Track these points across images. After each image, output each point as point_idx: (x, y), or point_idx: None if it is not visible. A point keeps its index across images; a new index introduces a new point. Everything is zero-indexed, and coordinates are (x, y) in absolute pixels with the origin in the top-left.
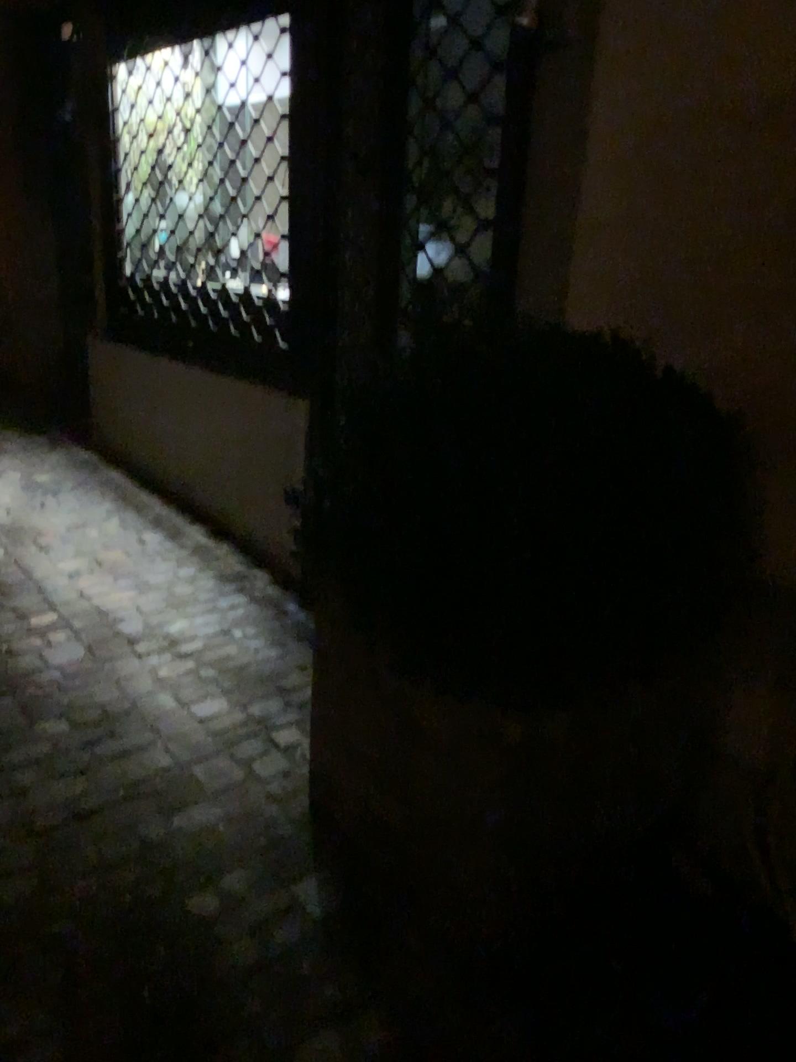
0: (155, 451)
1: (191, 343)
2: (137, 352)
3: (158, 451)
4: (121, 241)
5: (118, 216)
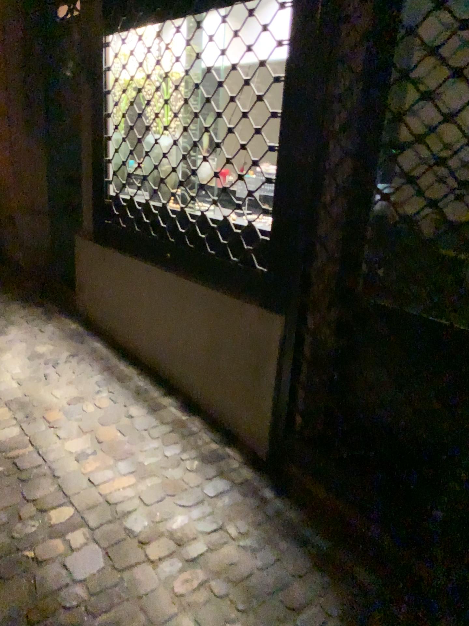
0: (132, 332)
1: (170, 255)
2: (119, 254)
3: (135, 333)
4: (110, 170)
5: (106, 151)
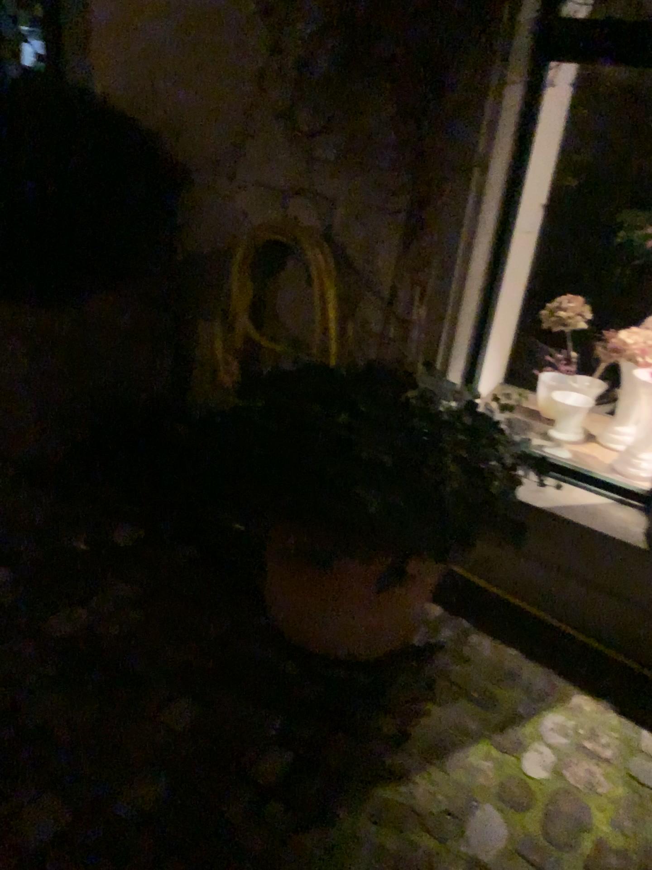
0: None
1: None
2: None
3: None
4: None
5: None
